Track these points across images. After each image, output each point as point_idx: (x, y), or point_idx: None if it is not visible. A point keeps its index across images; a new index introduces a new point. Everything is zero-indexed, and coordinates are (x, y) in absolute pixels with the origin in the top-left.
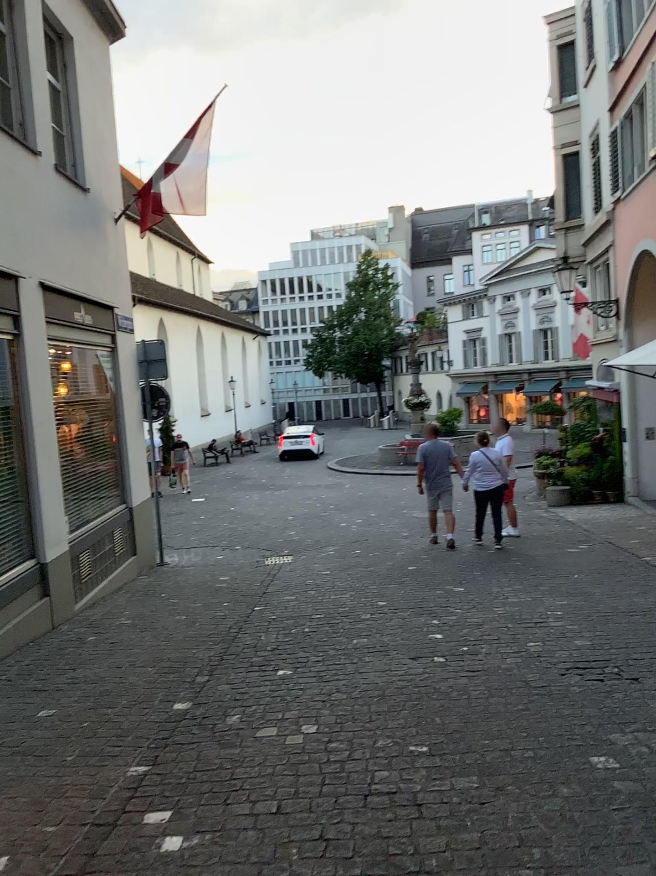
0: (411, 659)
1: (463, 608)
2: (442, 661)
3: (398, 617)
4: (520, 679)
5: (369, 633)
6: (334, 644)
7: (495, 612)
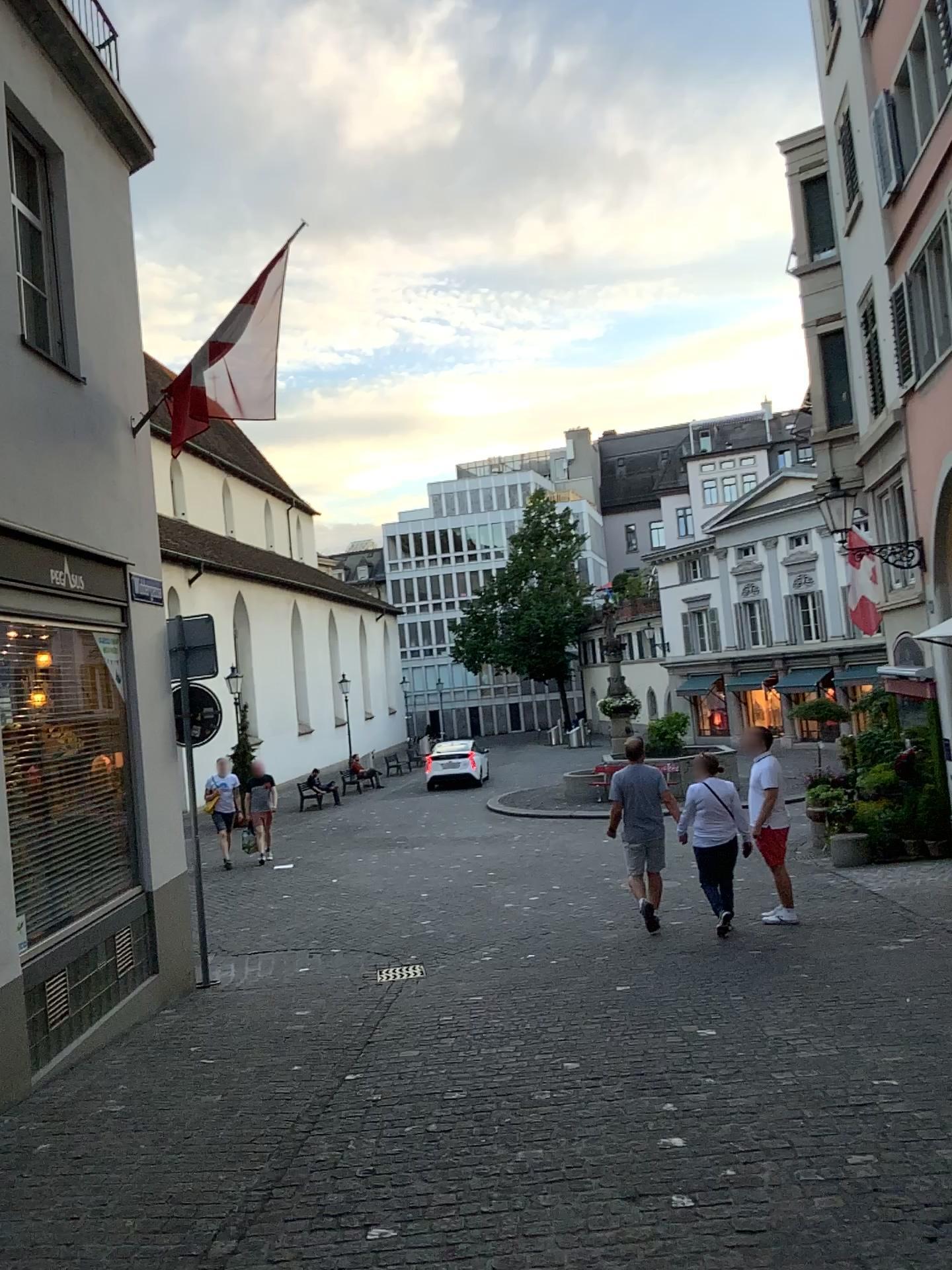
0: (625, 1201)
1: (716, 1077)
2: (686, 1206)
3: (598, 1098)
4: (849, 1257)
5: (545, 1137)
6: (479, 1164)
7: (777, 1087)
